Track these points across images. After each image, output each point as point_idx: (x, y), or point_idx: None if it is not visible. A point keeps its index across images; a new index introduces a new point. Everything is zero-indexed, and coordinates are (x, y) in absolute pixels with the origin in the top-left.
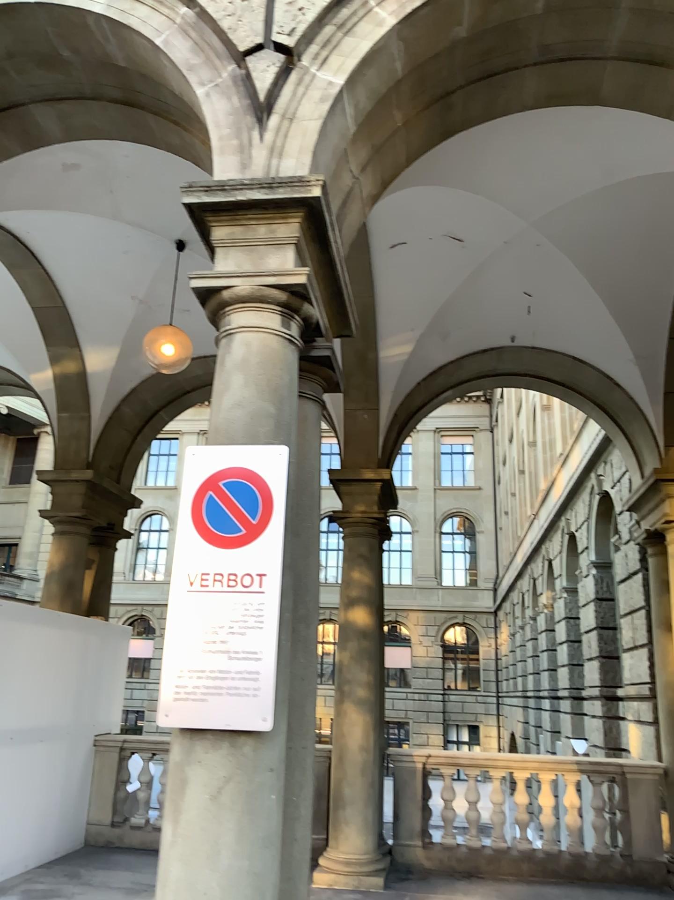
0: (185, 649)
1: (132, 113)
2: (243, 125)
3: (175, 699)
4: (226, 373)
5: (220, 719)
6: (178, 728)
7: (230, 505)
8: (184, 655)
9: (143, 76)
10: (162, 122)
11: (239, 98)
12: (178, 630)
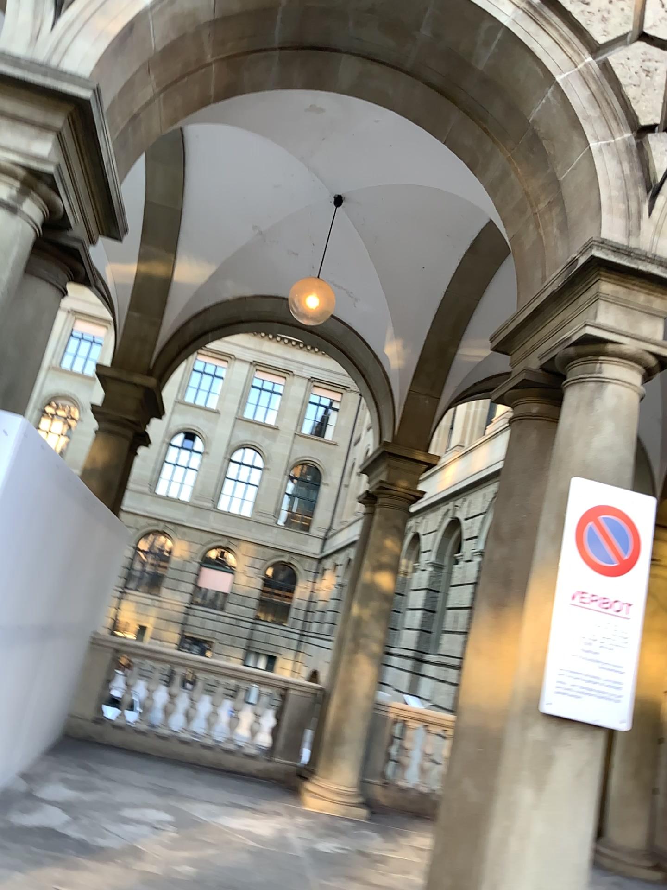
0: (563, 652)
1: (438, 102)
2: (630, 195)
3: (553, 692)
4: (599, 419)
5: (589, 716)
6: (555, 716)
7: (609, 540)
8: (562, 657)
9: (496, 90)
10: (464, 123)
11: (631, 169)
12: (558, 635)
